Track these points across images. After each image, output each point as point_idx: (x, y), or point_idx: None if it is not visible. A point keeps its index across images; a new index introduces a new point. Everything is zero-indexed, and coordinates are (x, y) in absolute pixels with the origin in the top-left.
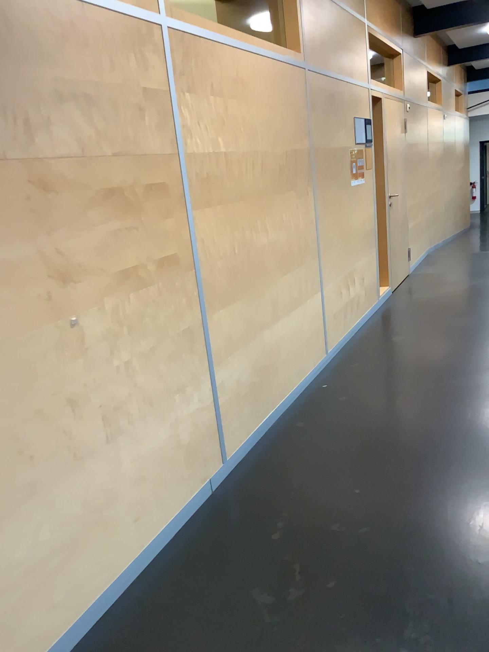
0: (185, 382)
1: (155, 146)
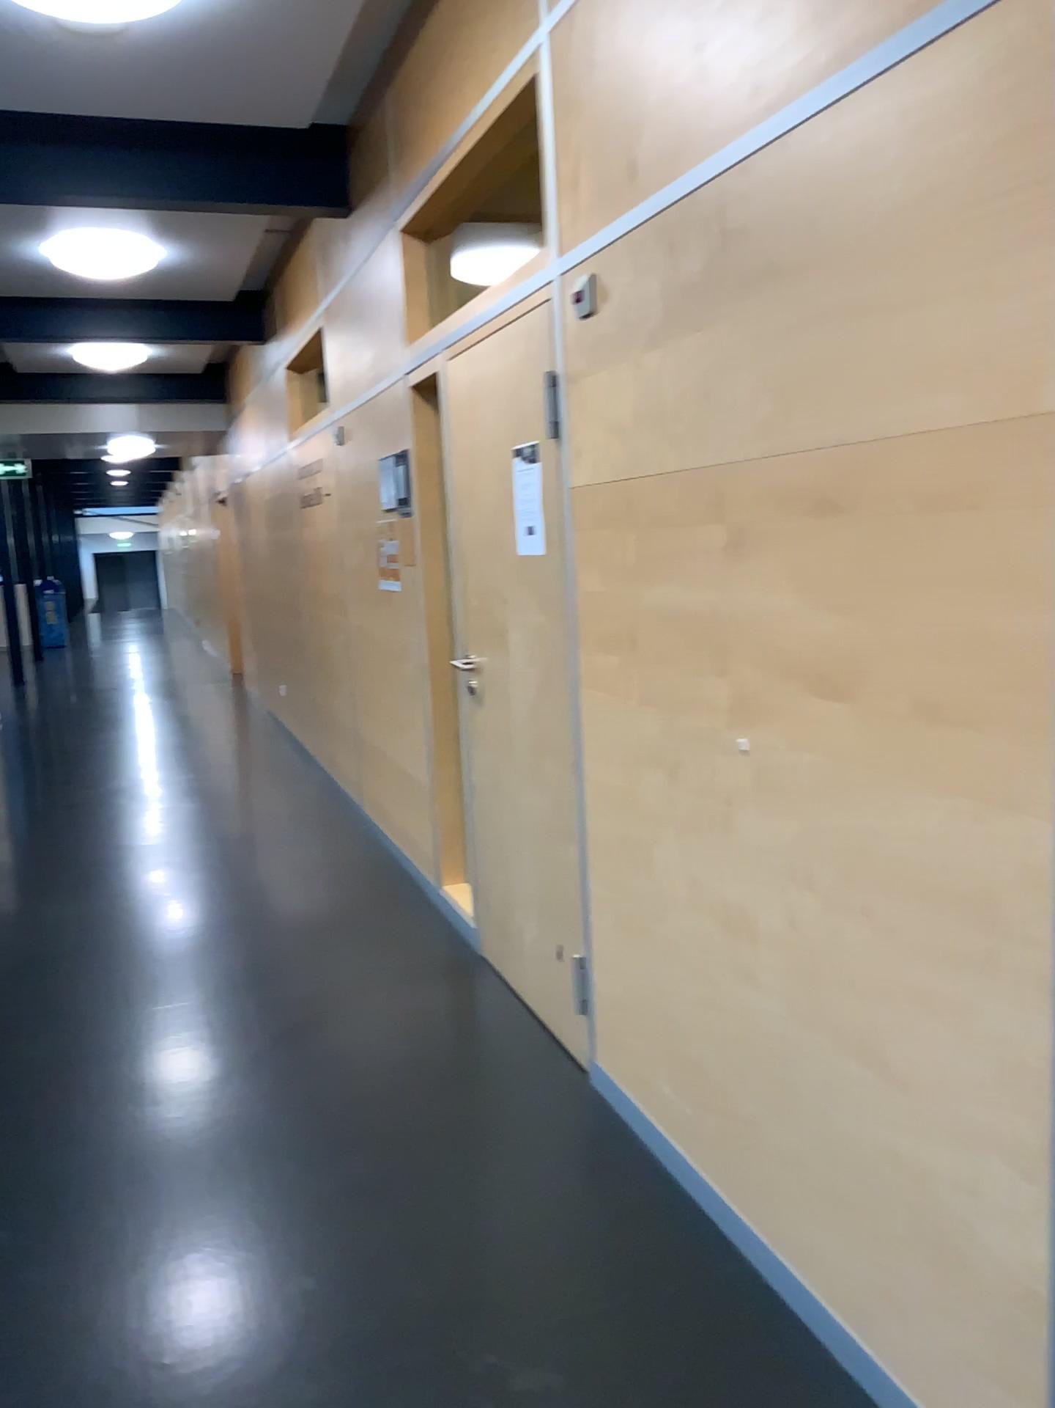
0: (931, 1104)
1: (947, 404)
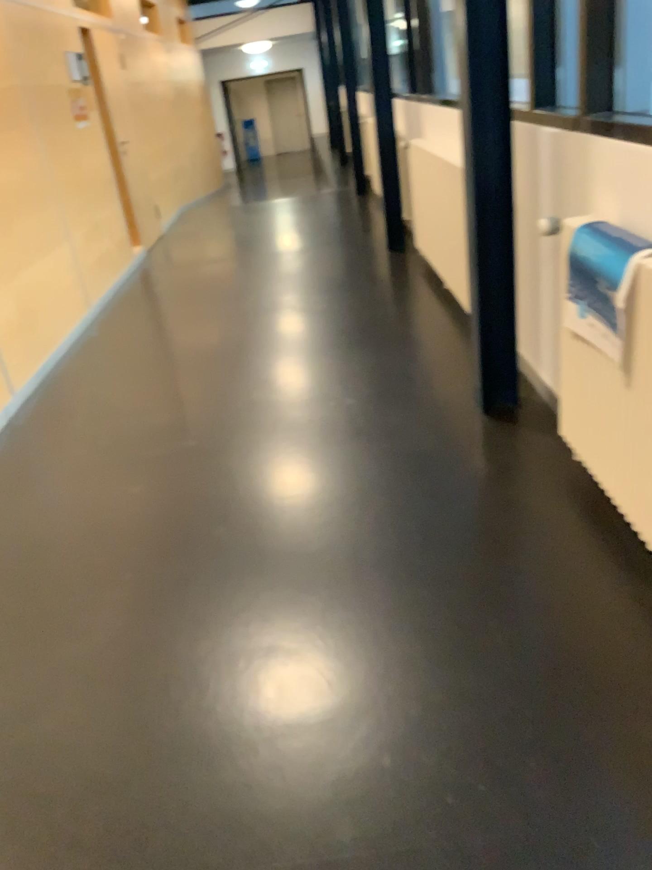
0: None
1: None
